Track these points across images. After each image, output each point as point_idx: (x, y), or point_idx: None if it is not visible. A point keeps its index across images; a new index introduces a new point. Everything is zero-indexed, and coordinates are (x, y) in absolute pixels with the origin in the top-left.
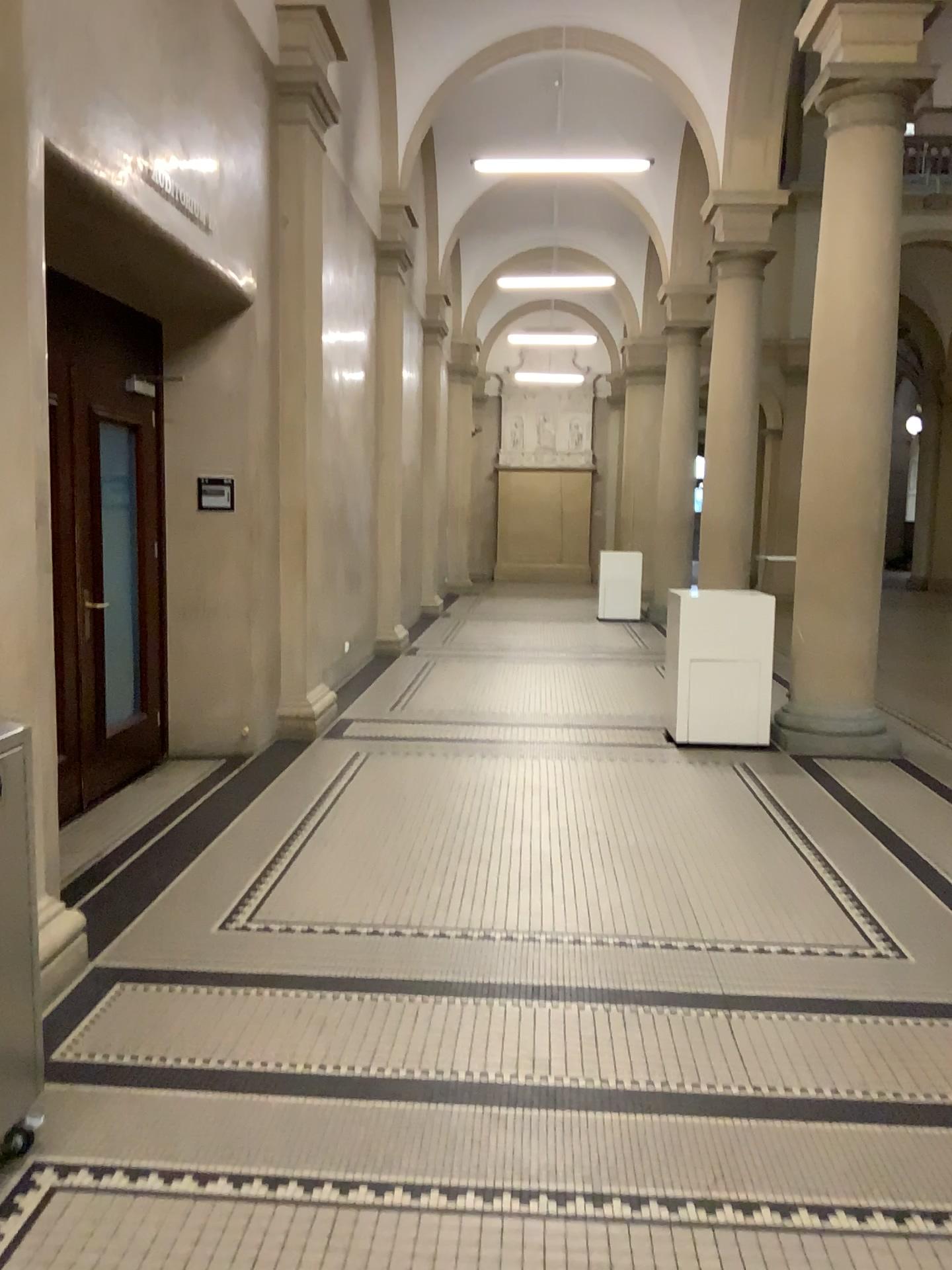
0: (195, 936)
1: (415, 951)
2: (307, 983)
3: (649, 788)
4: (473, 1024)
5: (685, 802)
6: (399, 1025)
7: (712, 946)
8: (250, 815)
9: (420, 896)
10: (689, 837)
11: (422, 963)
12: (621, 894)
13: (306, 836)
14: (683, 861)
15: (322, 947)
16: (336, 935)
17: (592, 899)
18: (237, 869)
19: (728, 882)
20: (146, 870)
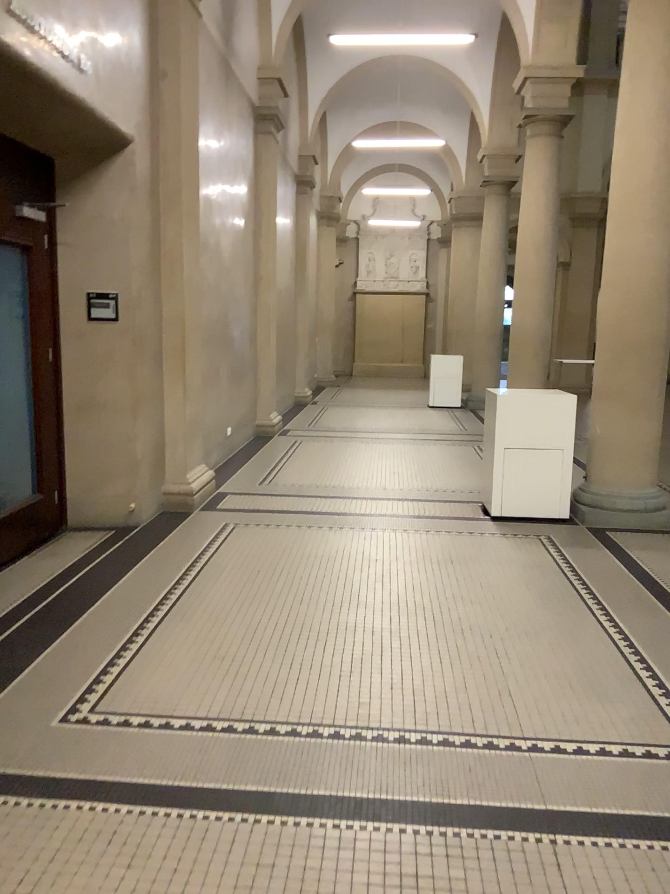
0: (34, 732)
1: (243, 751)
2: (129, 796)
3: (469, 563)
4: (289, 857)
5: (500, 576)
6: (212, 858)
7: (532, 747)
8: (122, 588)
9: (257, 681)
10: (505, 613)
11: (247, 769)
12: (444, 681)
13: (166, 611)
14: (500, 641)
15: (155, 746)
16: (170, 731)
17: (417, 686)
18: (95, 649)
19: (542, 666)
20: (13, 649)
